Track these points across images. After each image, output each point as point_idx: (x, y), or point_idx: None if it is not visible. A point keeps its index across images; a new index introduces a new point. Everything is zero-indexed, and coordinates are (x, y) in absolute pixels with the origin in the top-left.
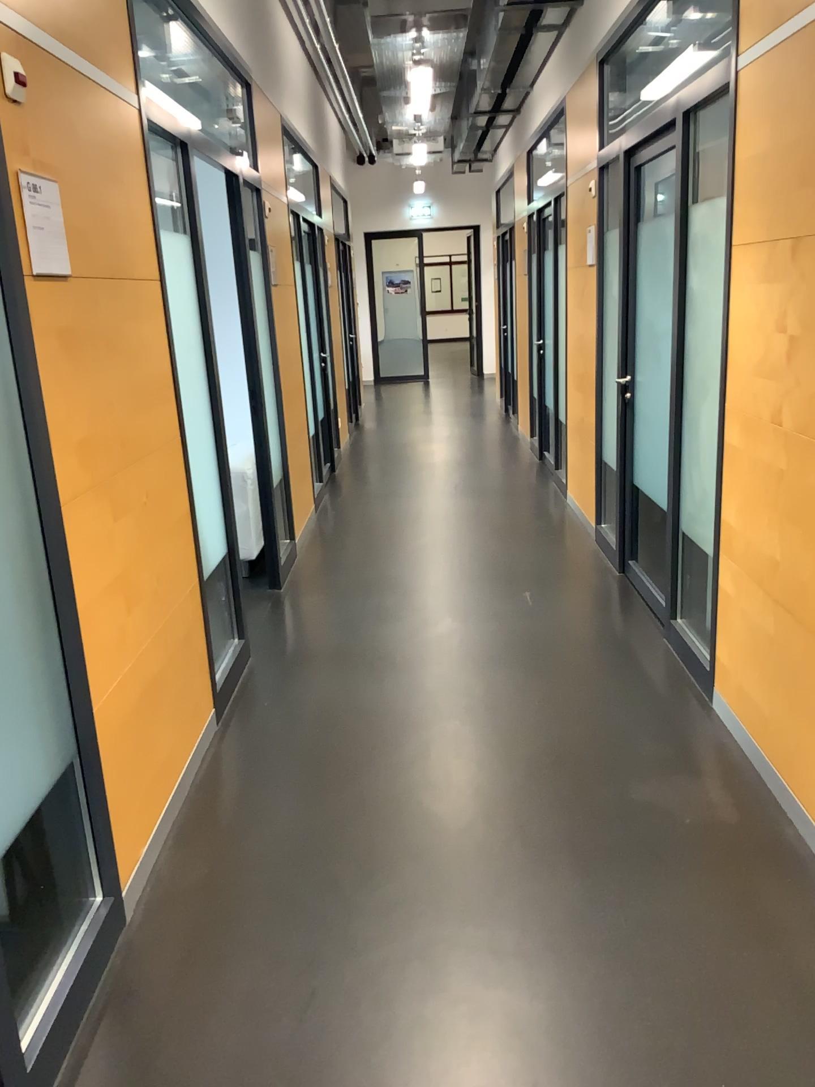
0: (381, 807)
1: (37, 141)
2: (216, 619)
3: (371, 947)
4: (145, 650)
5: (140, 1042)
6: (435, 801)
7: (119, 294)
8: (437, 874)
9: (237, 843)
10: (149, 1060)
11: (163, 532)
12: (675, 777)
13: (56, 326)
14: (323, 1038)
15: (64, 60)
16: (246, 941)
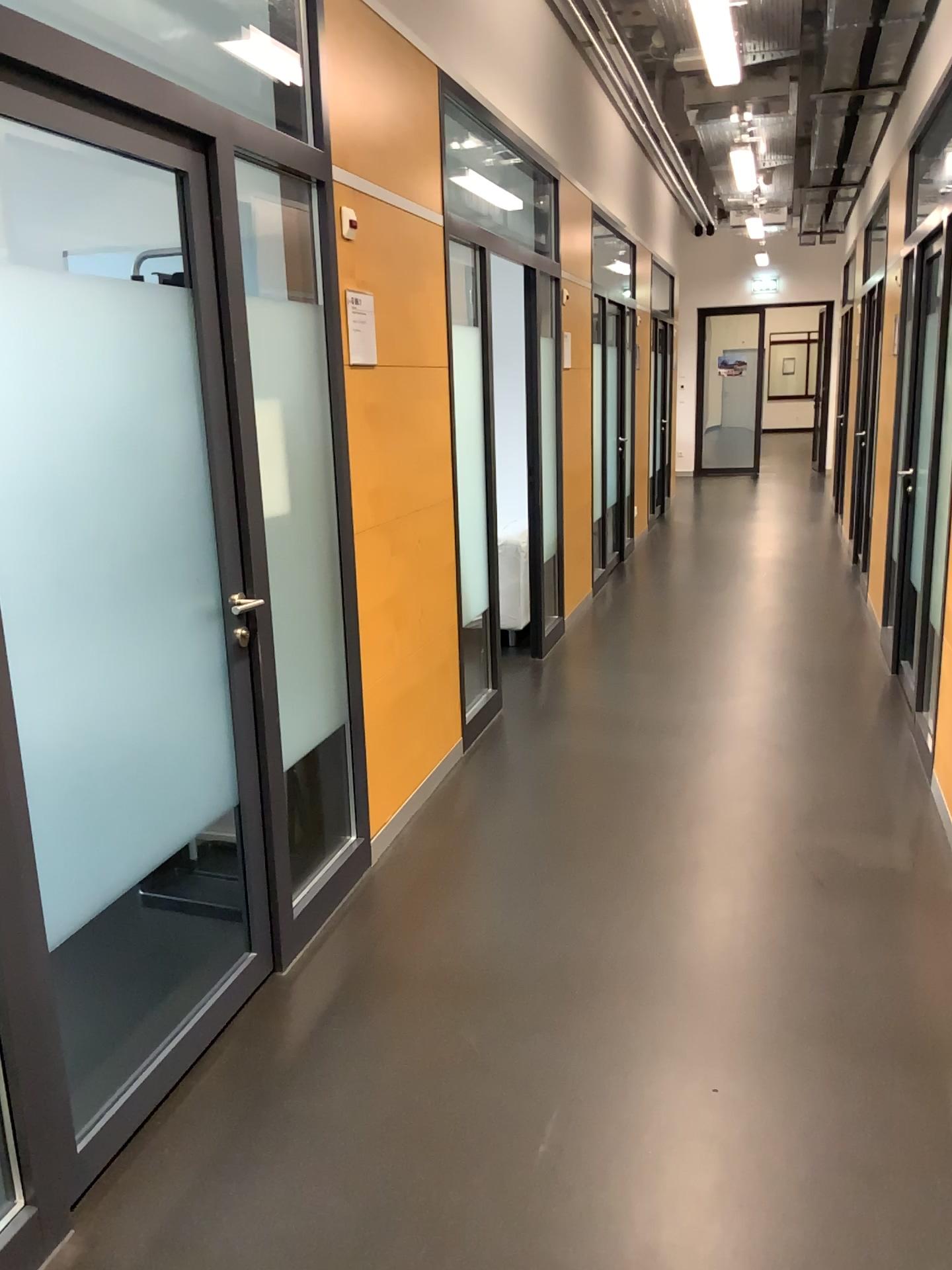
0: (588, 823)
1: (361, 267)
2: (472, 666)
3: (553, 904)
4: (406, 663)
5: (371, 929)
6: (637, 826)
7: (411, 378)
8: (622, 870)
9: (464, 831)
10: (376, 939)
11: (430, 573)
12: (861, 833)
13: (362, 401)
14: (503, 947)
15: (386, 201)
16: (459, 887)
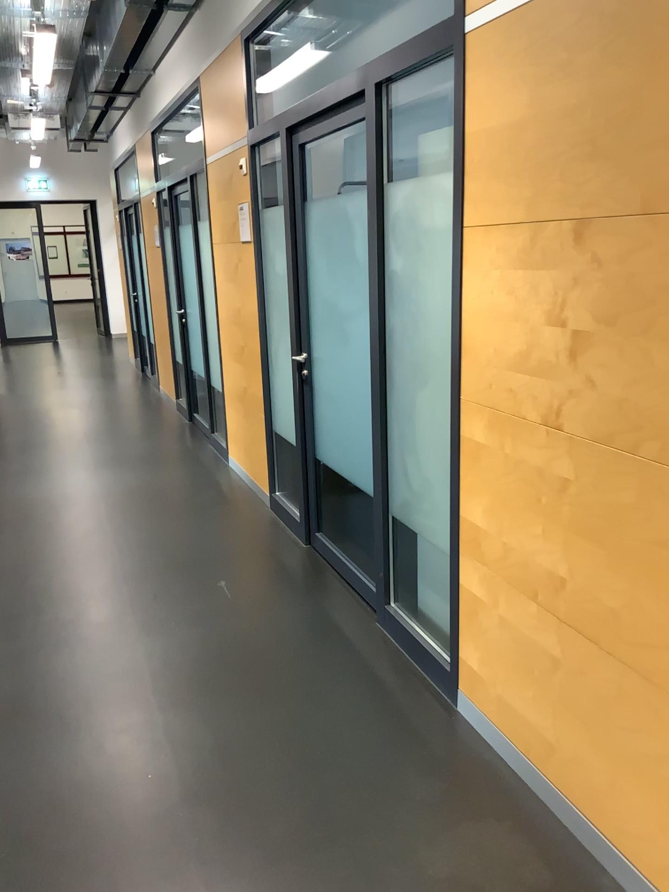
0: None
1: None
2: None
3: None
4: None
5: None
6: None
7: None
8: None
9: None
10: None
11: None
12: (464, 833)
13: None
14: None
15: None
16: None
